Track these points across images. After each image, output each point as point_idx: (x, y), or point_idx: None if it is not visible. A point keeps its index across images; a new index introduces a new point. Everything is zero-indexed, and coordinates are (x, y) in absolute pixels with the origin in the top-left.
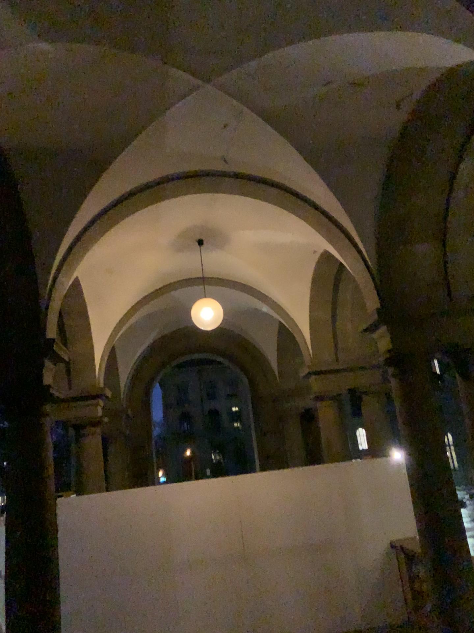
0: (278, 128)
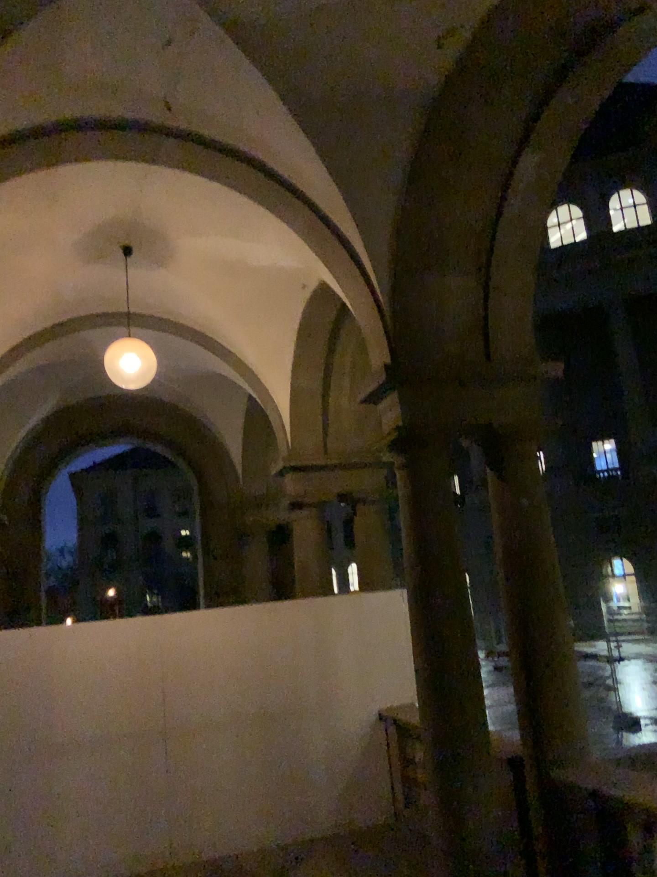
0: (261, 63)
